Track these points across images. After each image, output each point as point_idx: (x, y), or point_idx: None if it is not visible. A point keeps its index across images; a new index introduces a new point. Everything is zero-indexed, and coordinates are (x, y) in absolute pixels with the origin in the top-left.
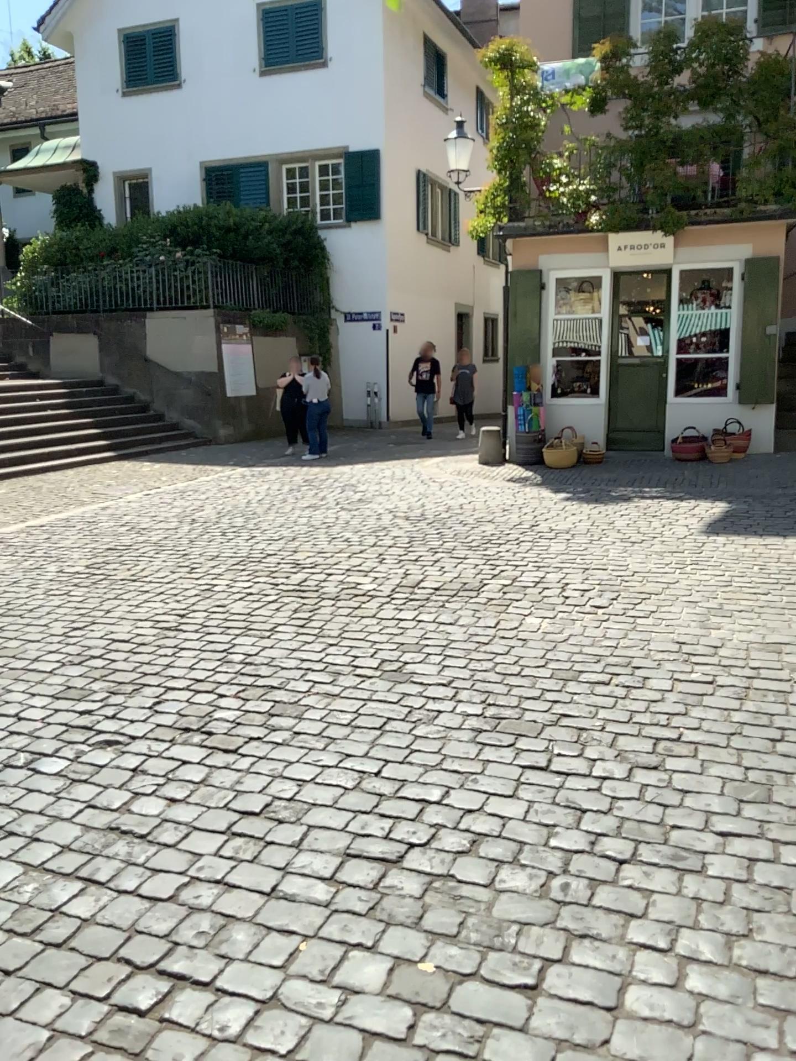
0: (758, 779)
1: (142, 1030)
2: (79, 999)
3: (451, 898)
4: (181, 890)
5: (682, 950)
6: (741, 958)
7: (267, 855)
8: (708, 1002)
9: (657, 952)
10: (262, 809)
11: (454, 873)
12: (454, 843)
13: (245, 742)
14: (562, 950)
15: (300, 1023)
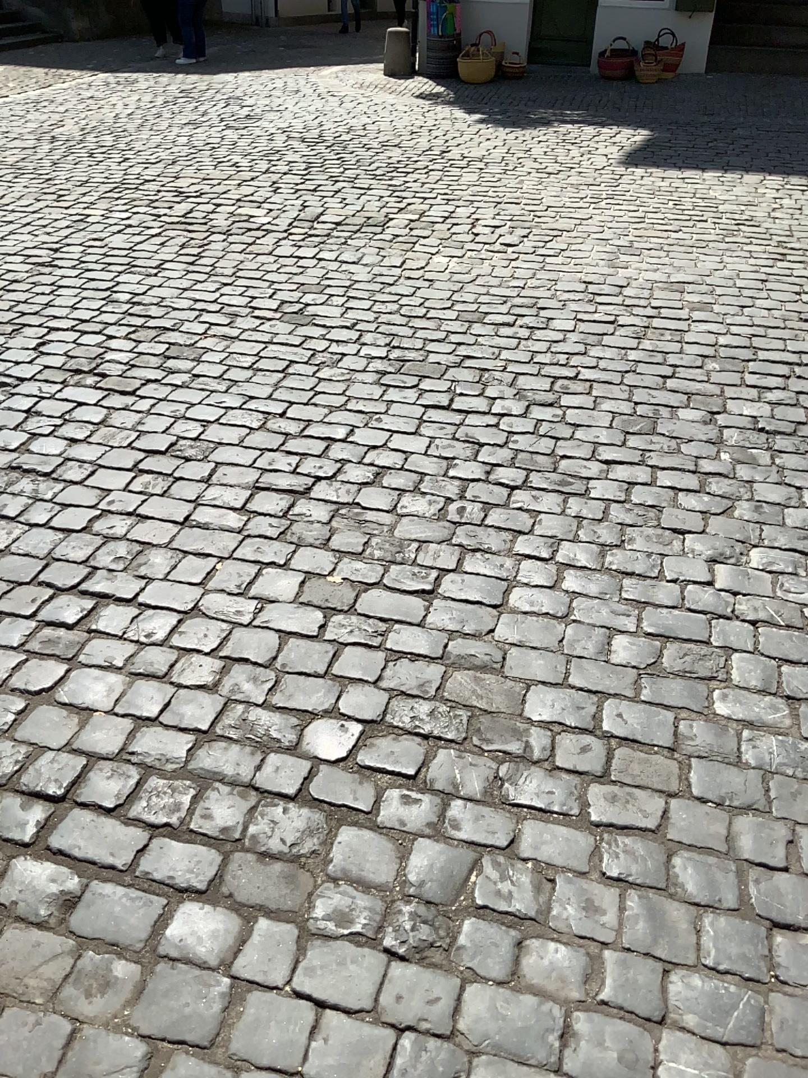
0: (646, 413)
1: (73, 640)
2: (8, 617)
3: (356, 523)
4: (95, 522)
5: (563, 559)
6: (612, 564)
7: (177, 490)
8: (581, 600)
9: (540, 562)
10: (166, 448)
11: (359, 501)
12: (358, 475)
13: (143, 383)
14: (457, 563)
15: (221, 629)
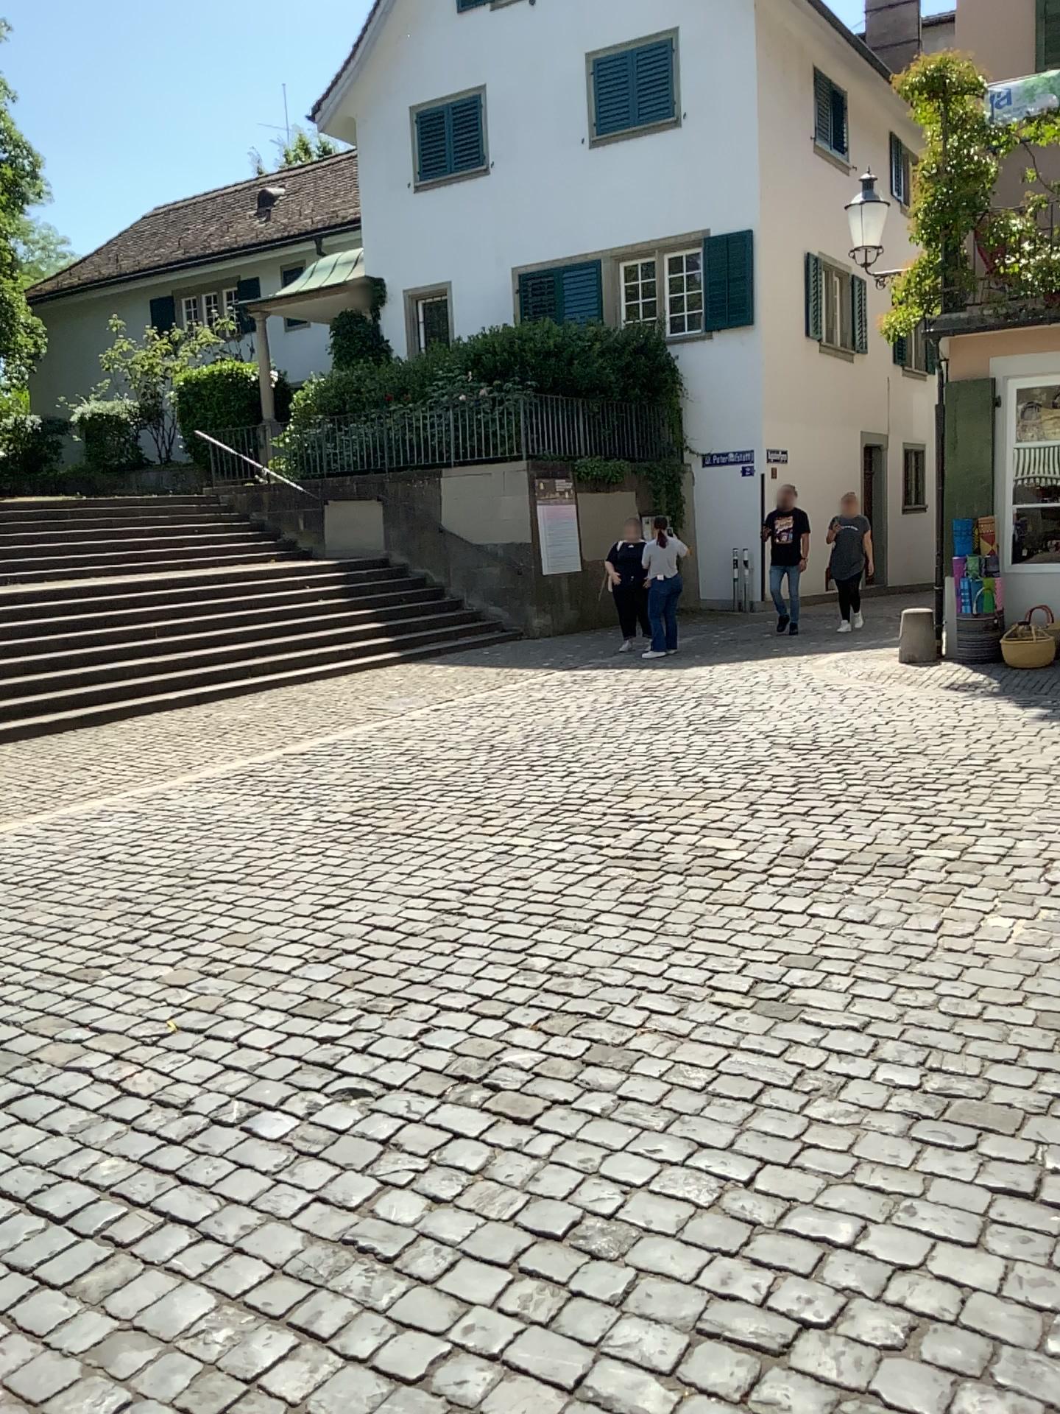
0: None
1: None
2: None
3: None
4: (437, 1370)
5: None
6: None
7: (572, 1321)
8: None
9: None
10: (565, 1232)
11: (879, 1394)
12: (878, 1333)
13: (547, 1107)
14: None
15: None
